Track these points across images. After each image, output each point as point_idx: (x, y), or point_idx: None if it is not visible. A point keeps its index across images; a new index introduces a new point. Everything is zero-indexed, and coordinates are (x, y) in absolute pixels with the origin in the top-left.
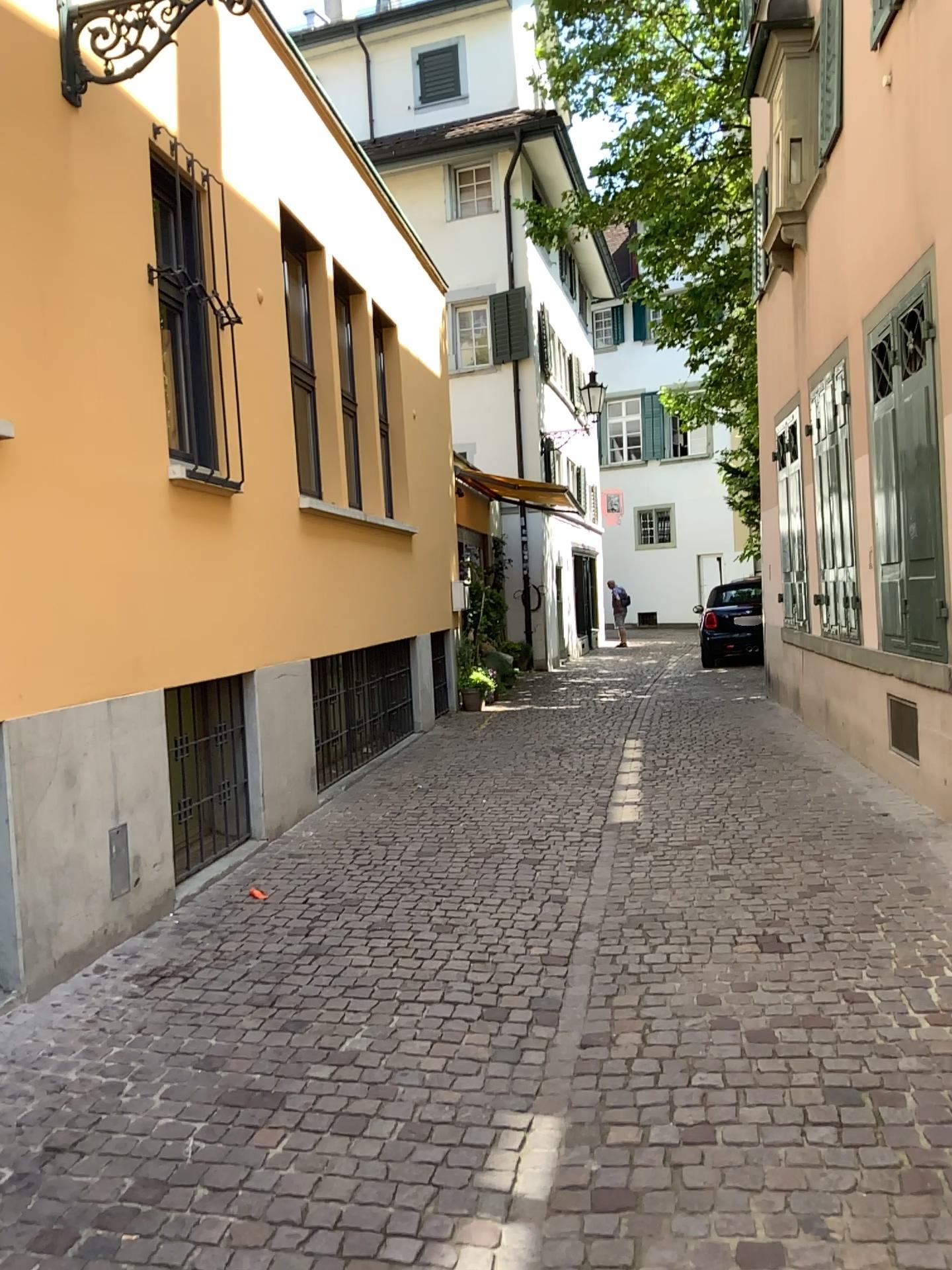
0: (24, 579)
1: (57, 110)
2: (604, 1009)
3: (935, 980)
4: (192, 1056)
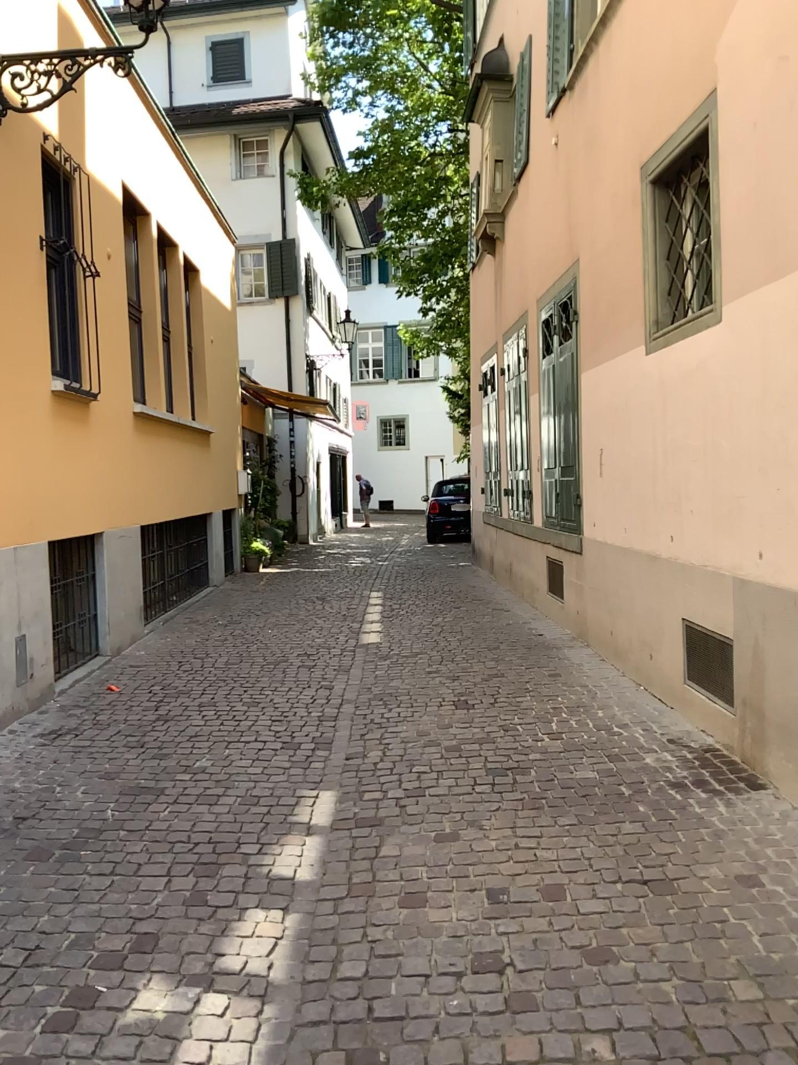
0: None
1: None
2: (359, 742)
3: (557, 719)
4: (95, 773)
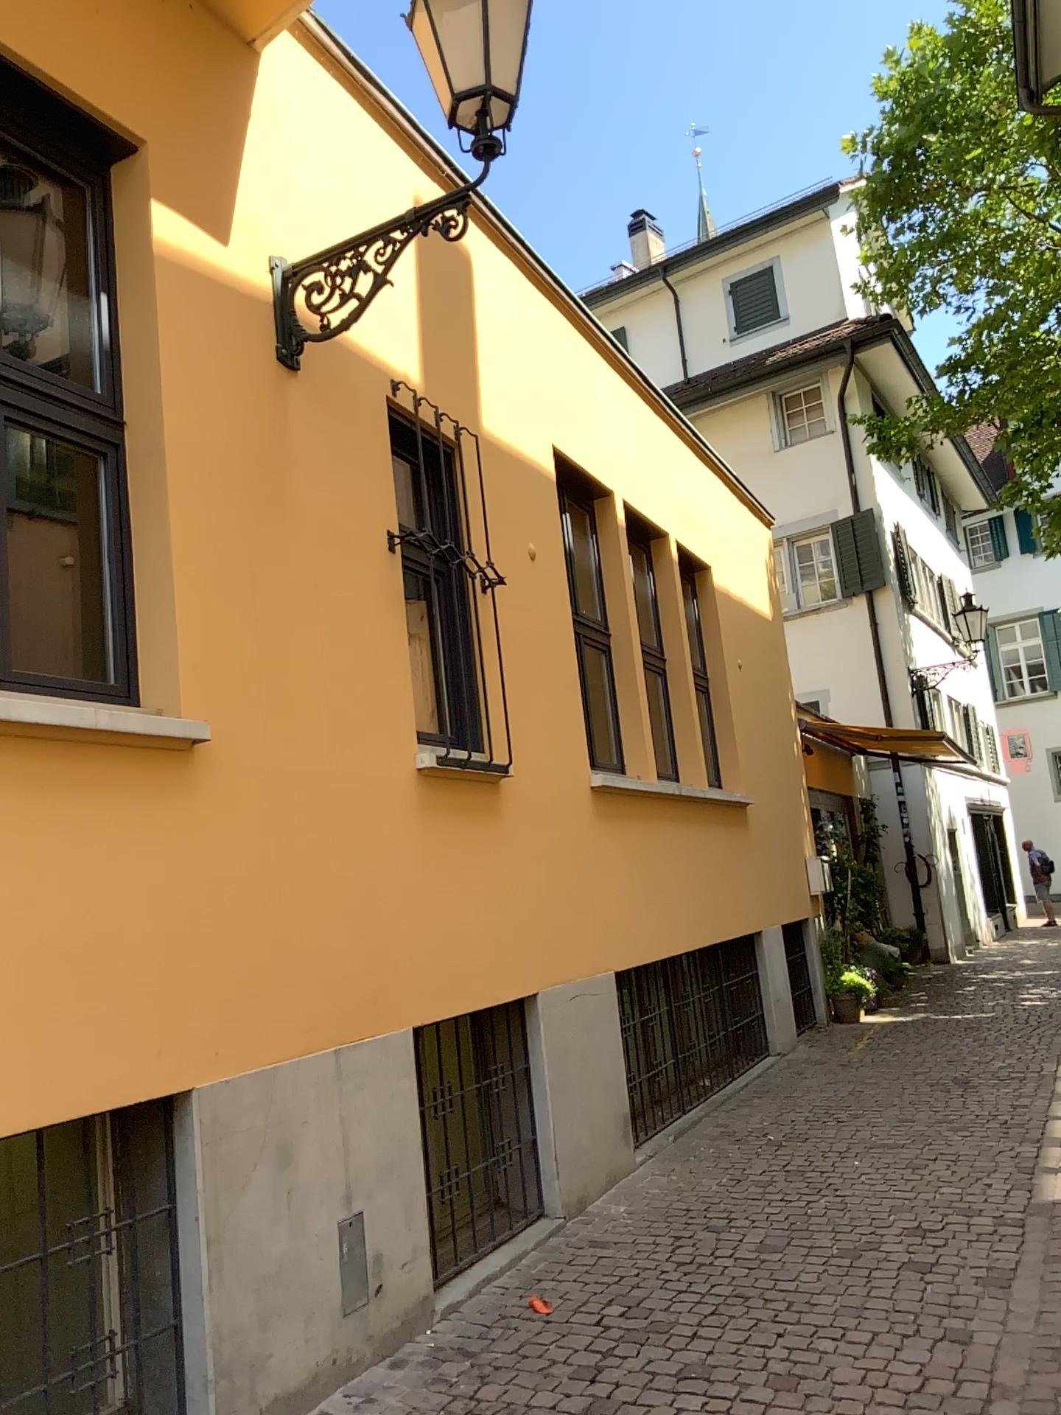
0: (223, 908)
1: (273, 378)
2: None
3: None
4: None
